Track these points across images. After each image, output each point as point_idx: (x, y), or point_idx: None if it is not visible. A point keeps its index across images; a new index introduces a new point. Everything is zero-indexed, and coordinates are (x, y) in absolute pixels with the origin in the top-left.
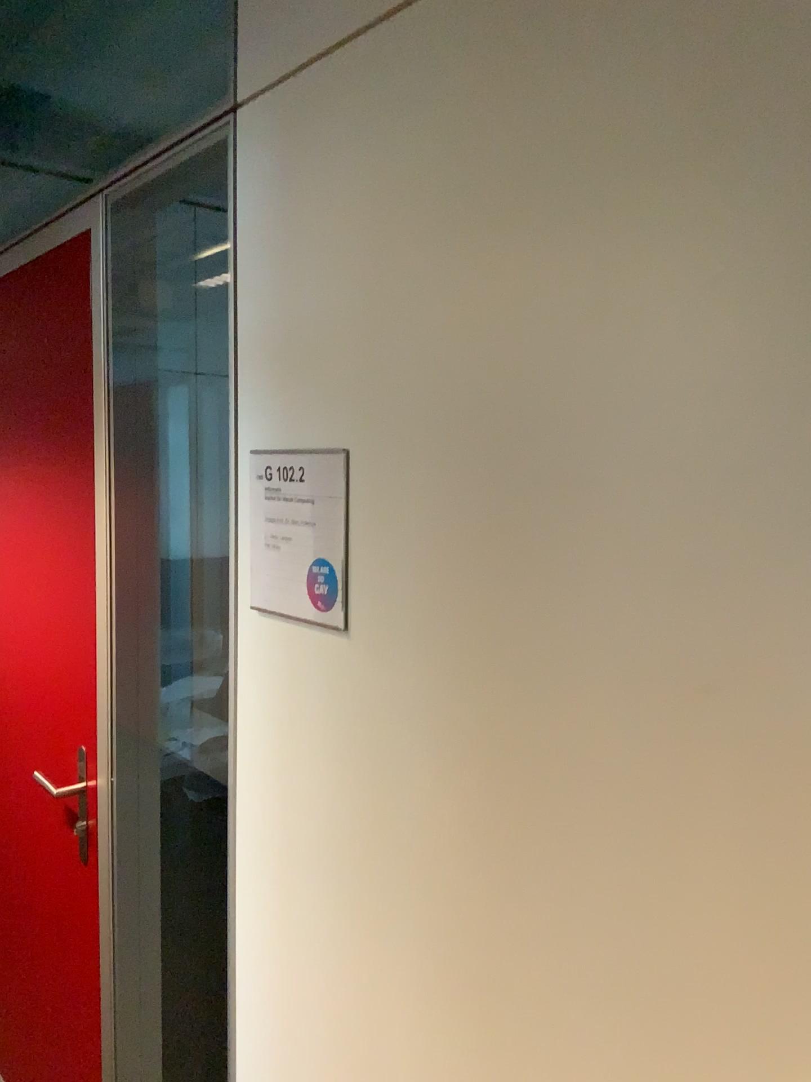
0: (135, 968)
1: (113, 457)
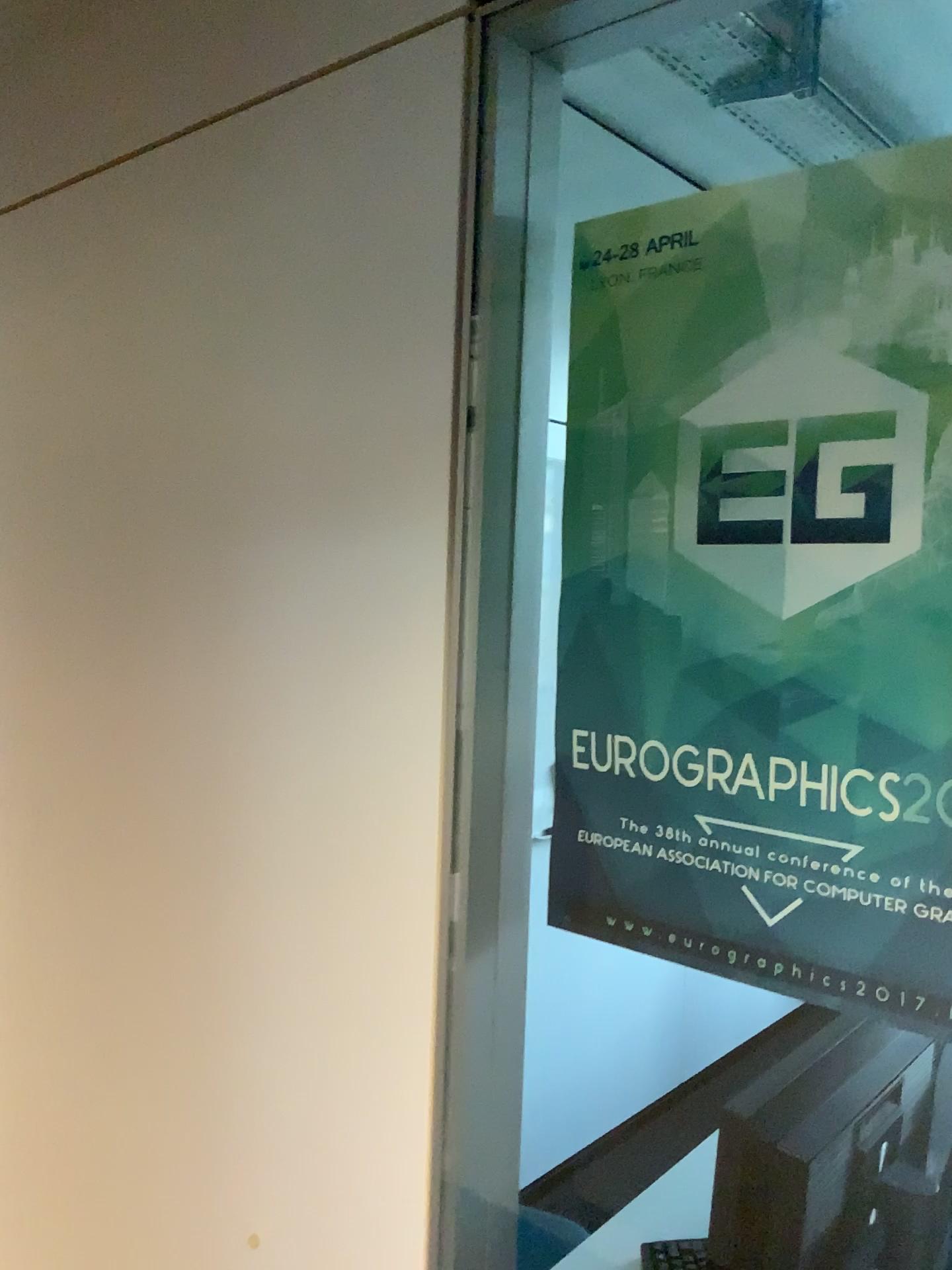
0: None
1: None
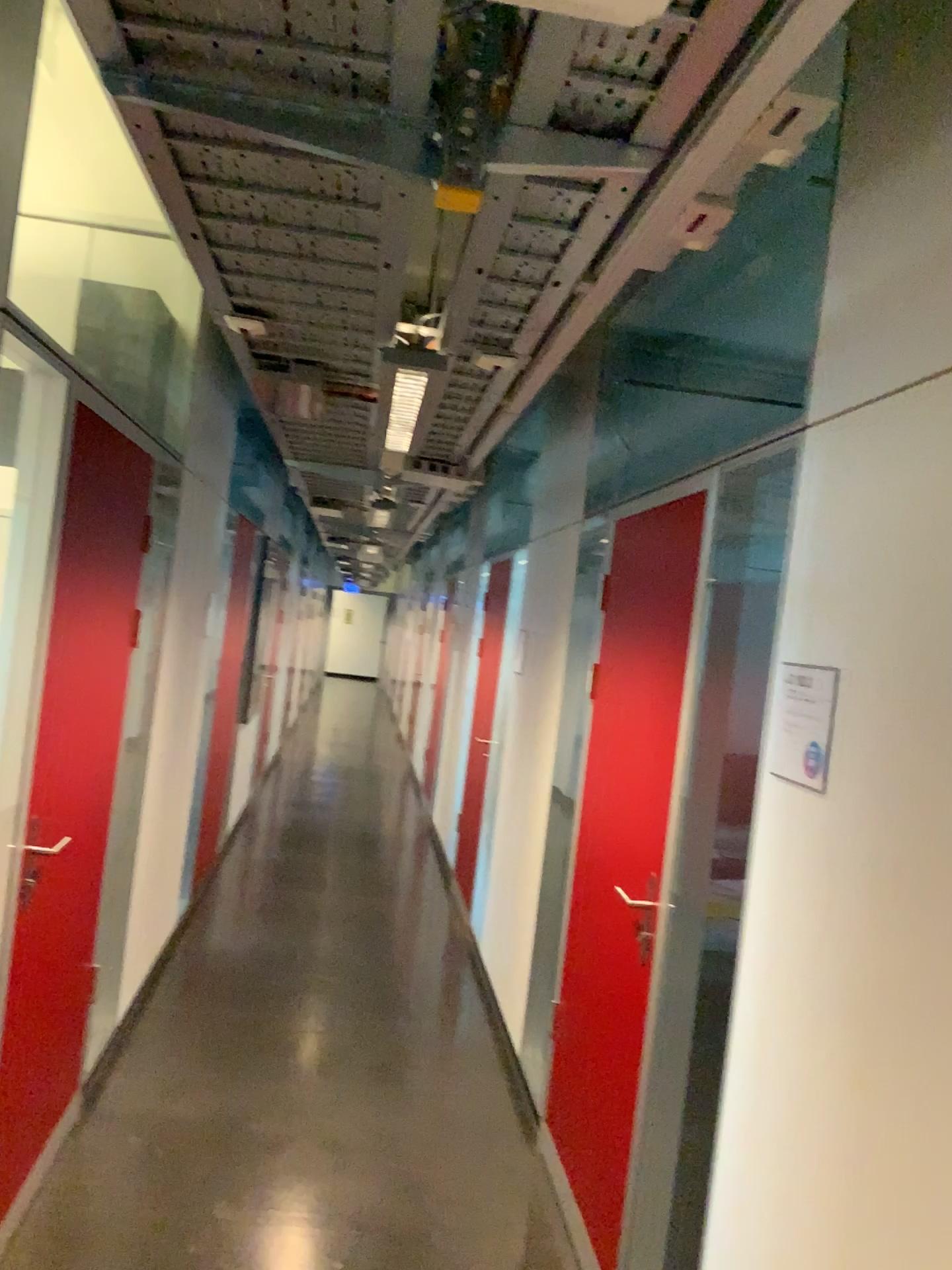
0: (667, 1055)
1: (702, 658)
